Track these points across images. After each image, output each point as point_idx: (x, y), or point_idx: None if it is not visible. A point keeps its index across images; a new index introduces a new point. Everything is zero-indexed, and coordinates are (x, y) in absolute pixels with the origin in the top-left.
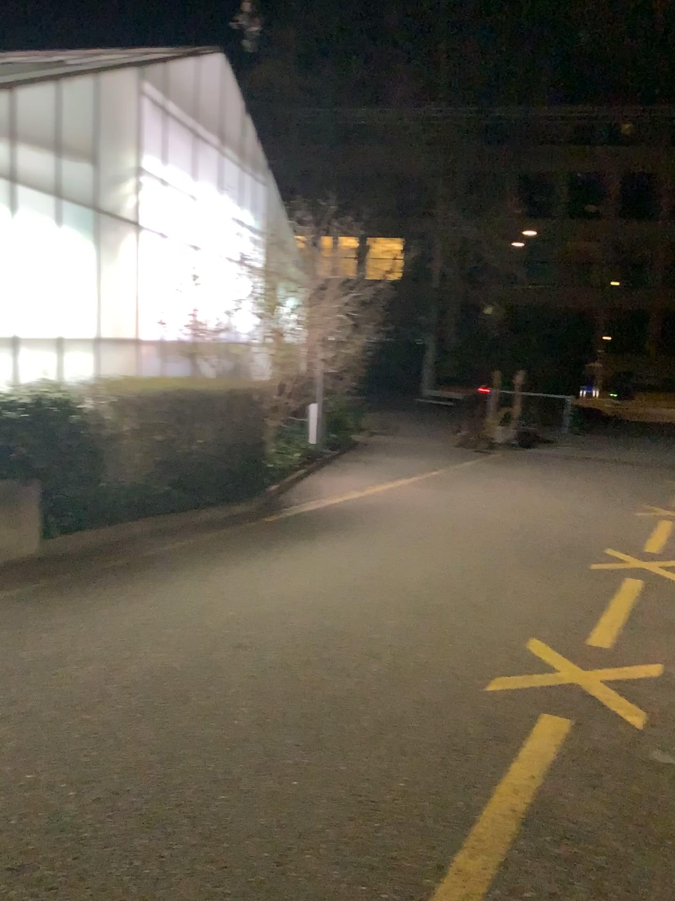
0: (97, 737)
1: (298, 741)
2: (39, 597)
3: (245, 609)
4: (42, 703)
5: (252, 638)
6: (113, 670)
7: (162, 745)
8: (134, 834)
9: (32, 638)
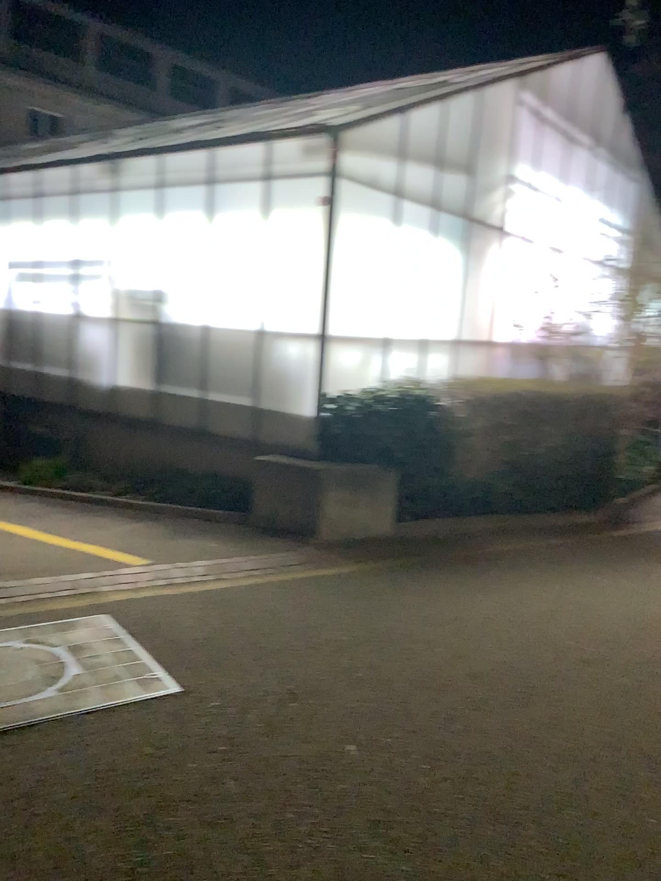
0: (446, 717)
1: (653, 774)
2: (392, 574)
3: (590, 621)
4: (396, 673)
5: (599, 654)
6: (459, 656)
7: (507, 741)
8: (483, 821)
9: (387, 611)
